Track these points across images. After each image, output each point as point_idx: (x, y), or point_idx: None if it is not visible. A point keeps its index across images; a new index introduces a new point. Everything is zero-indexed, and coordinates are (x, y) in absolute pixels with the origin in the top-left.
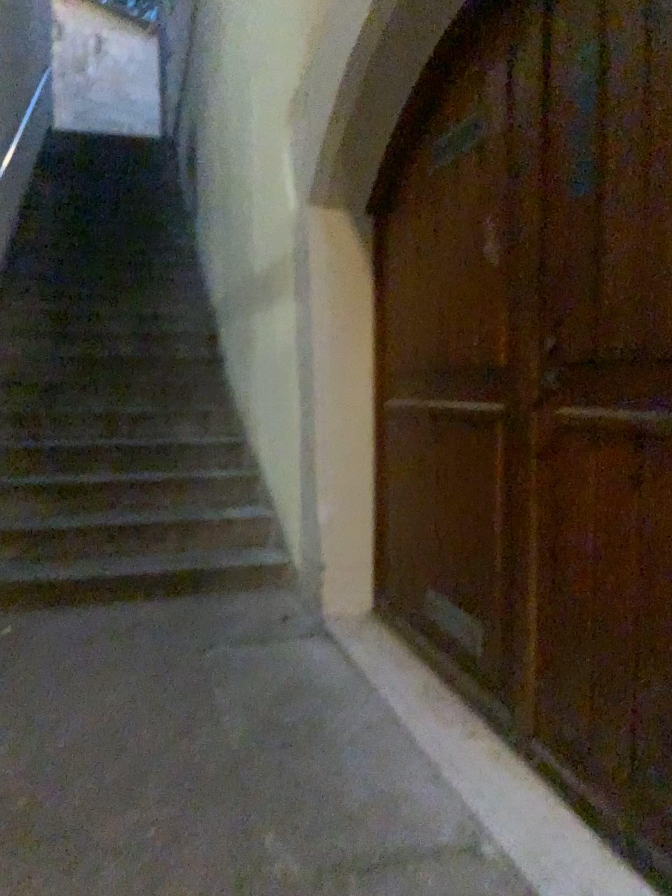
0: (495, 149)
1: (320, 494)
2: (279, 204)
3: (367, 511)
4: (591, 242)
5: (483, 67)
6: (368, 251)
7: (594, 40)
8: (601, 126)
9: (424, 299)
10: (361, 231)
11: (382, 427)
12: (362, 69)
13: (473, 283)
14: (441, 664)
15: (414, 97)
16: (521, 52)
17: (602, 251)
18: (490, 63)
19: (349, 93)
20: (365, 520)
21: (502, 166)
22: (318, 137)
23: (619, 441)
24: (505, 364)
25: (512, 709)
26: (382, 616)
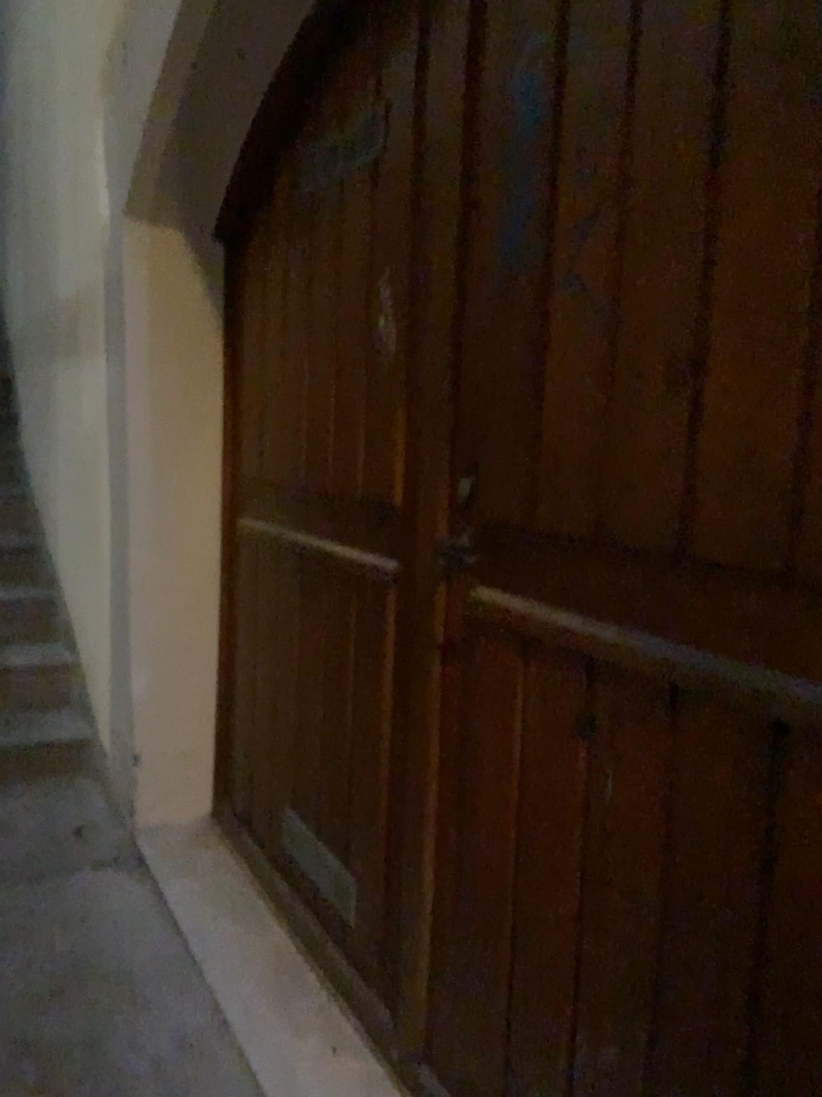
0: (400, 173)
1: (134, 651)
2: (93, 210)
3: (206, 673)
4: (537, 344)
5: (387, 44)
6: (218, 296)
7: (554, 24)
8: (560, 164)
9: (293, 380)
10: (207, 266)
11: (232, 553)
12: (207, 21)
13: (361, 371)
14: (298, 919)
15: (286, 75)
16: (444, 28)
17: (552, 362)
18: (398, 39)
19: (187, 56)
20: (202, 687)
21: (410, 201)
22: (141, 116)
23: (565, 662)
24: (403, 502)
25: (393, 1010)
26: (222, 827)
